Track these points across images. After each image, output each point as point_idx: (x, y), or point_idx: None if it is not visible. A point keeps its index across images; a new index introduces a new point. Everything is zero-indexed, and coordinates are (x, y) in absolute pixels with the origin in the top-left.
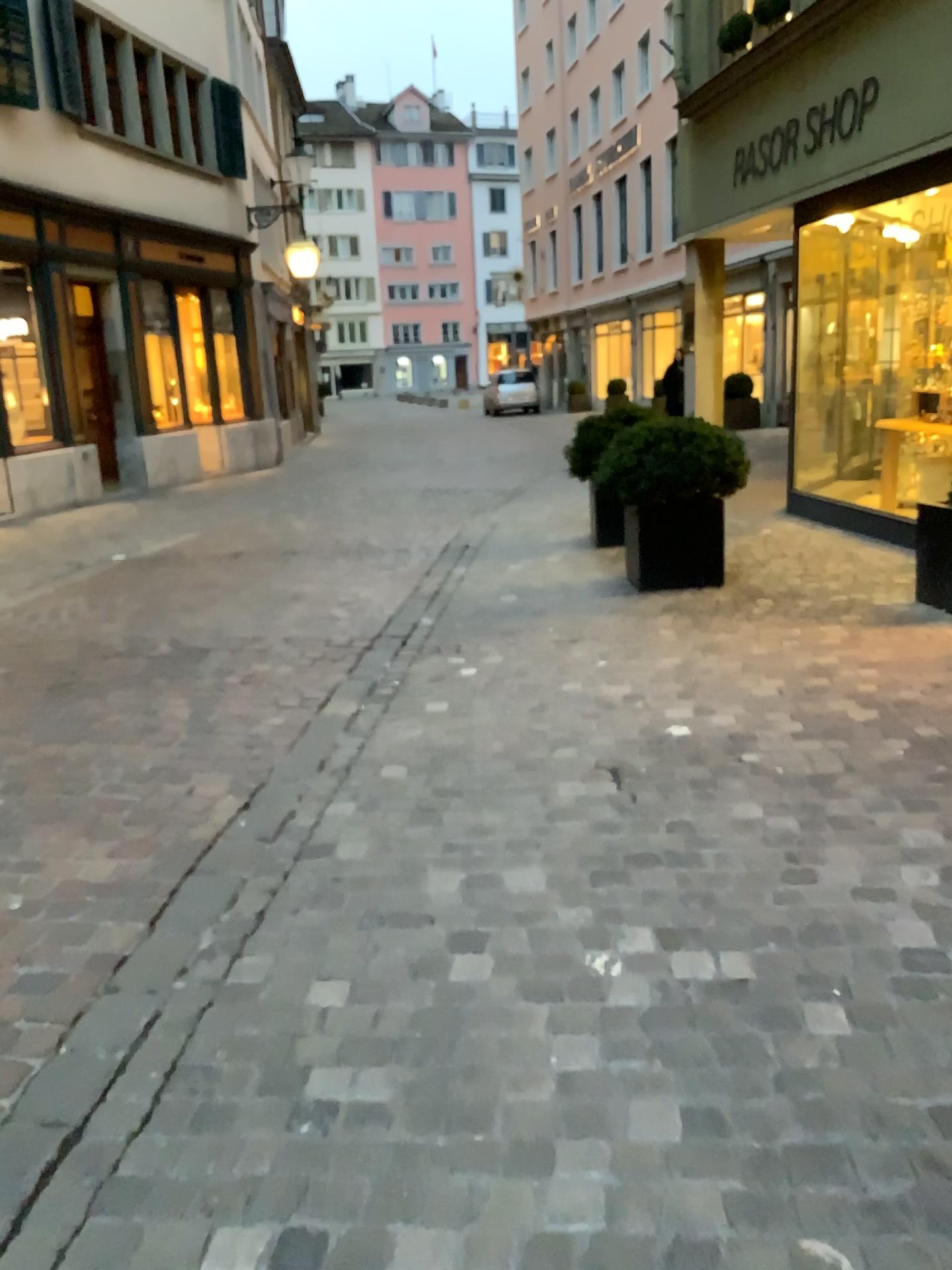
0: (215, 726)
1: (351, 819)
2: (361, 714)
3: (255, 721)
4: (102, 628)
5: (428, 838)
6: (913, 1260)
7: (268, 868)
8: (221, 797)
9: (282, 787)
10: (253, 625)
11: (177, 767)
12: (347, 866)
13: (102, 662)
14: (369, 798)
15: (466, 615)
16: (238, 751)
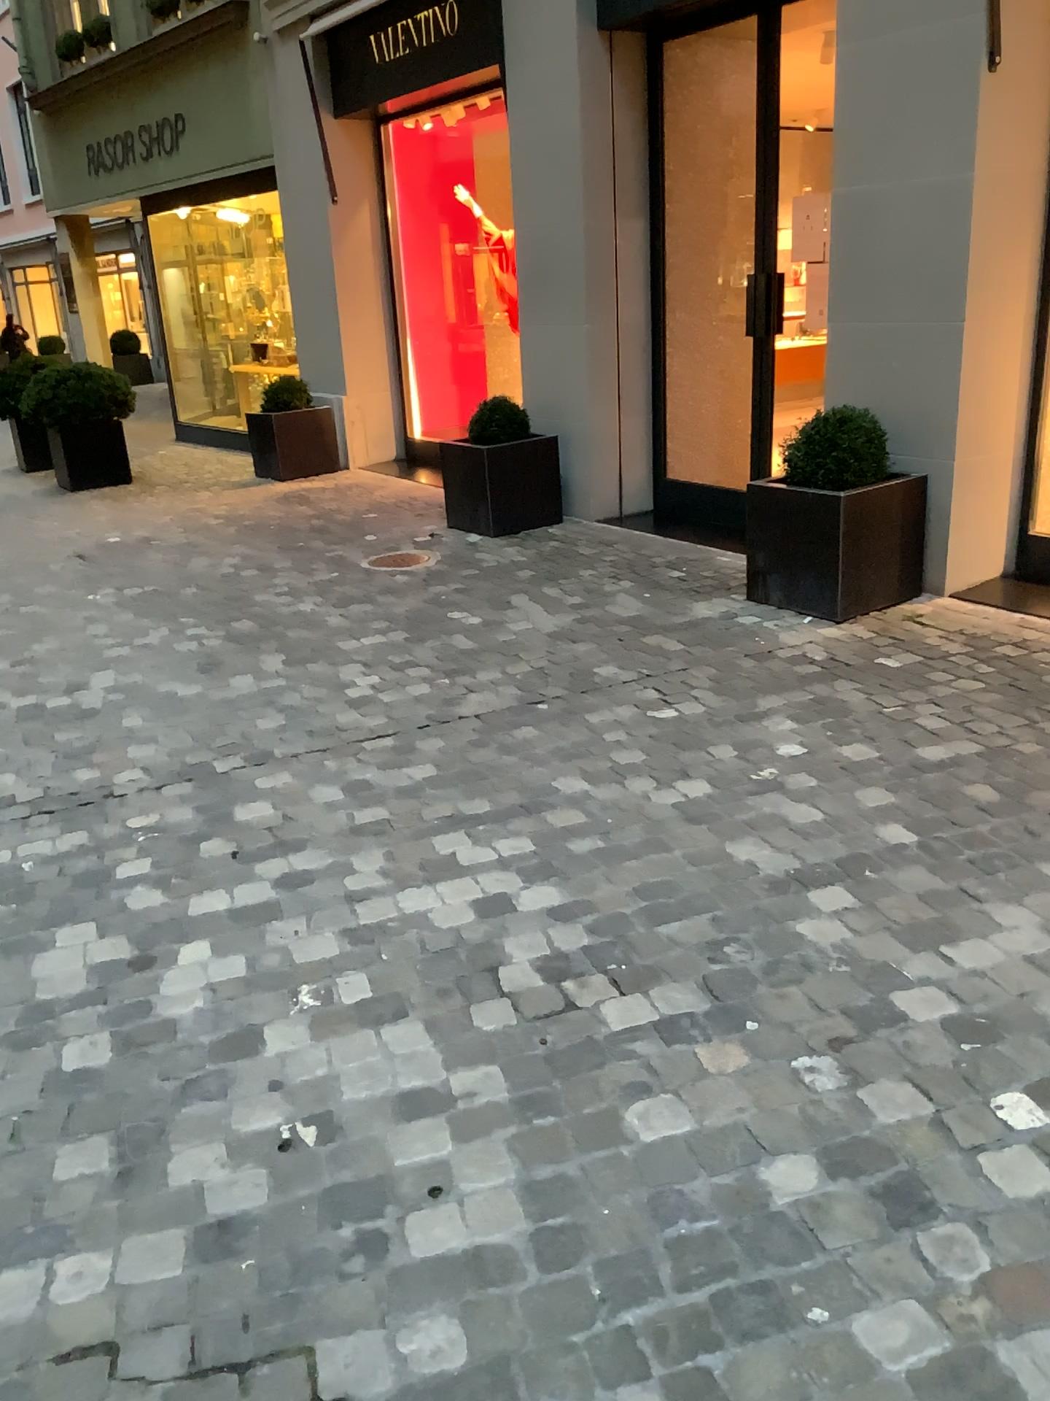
0: None
1: None
2: None
3: None
4: None
5: None
6: (208, 612)
7: None
8: None
9: None
10: None
11: None
12: None
13: None
14: None
15: None
16: None
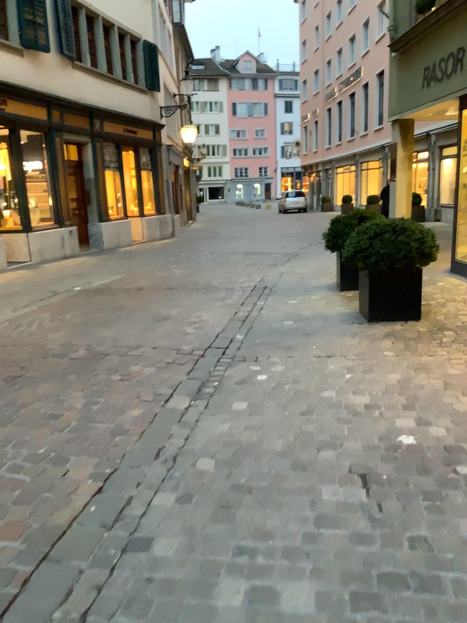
0: (95, 416)
1: (169, 512)
2: (189, 411)
3: (121, 413)
4: (50, 336)
5: (222, 539)
6: None
7: (99, 563)
8: (84, 481)
9: (127, 474)
10: (136, 338)
11: (62, 451)
12: (158, 565)
13: (42, 361)
14: (185, 489)
15: (262, 336)
16: (105, 438)
